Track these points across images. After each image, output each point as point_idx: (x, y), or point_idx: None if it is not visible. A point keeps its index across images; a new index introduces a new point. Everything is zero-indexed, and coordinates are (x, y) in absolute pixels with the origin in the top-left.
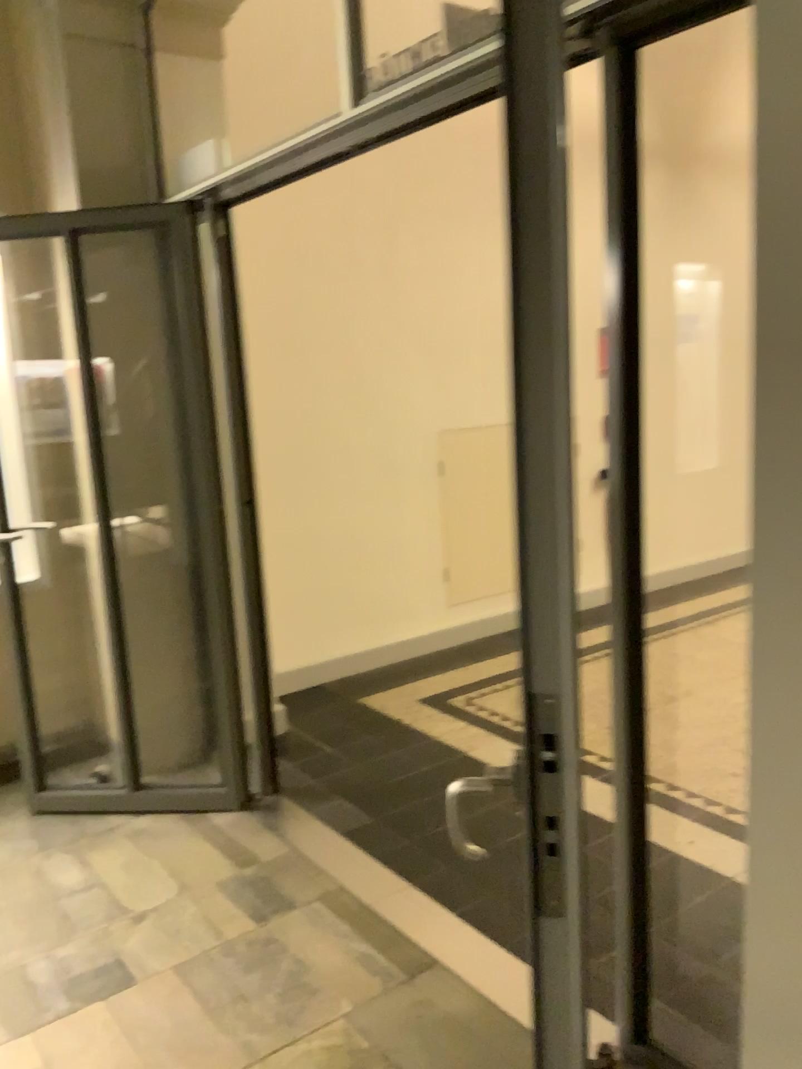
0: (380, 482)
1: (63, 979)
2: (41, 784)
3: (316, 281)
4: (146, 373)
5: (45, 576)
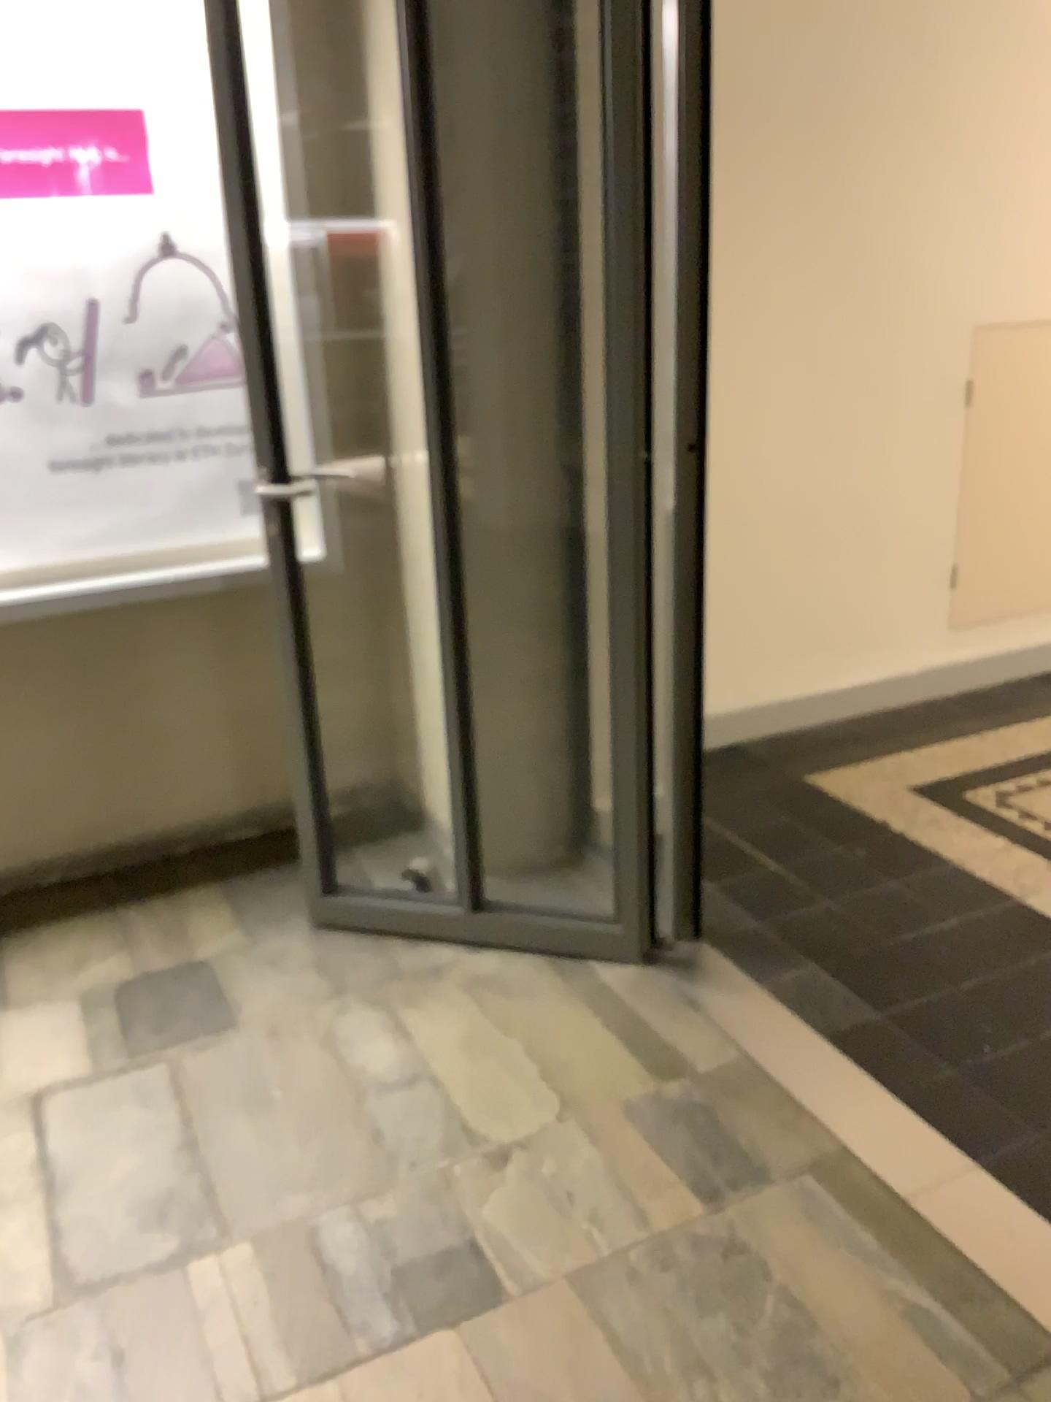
0: (860, 419)
1: (384, 1275)
2: (327, 885)
3: (793, 49)
4: (518, 205)
5: (331, 552)
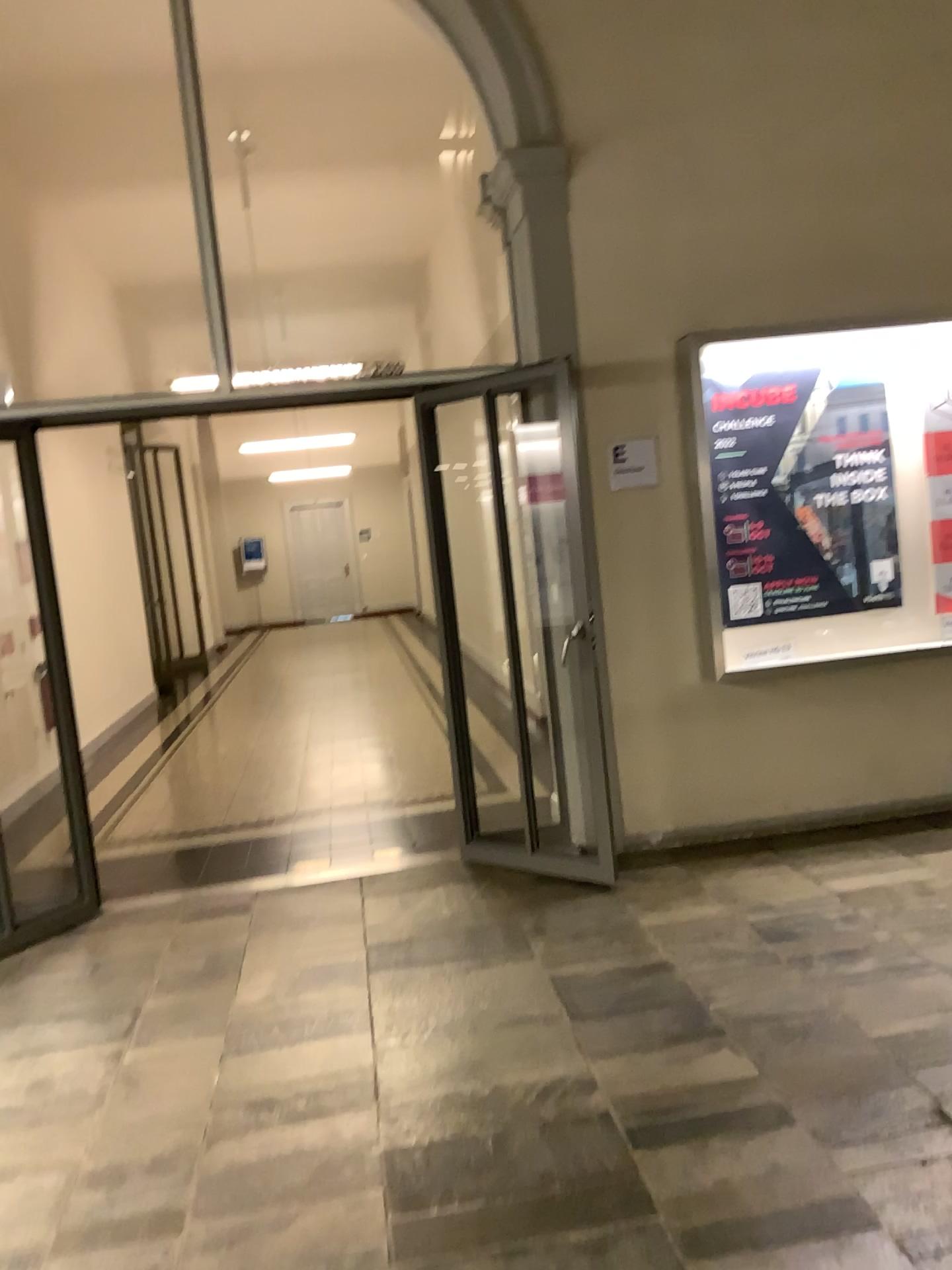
0: None
1: (203, 967)
2: None
3: None
4: None
5: None
